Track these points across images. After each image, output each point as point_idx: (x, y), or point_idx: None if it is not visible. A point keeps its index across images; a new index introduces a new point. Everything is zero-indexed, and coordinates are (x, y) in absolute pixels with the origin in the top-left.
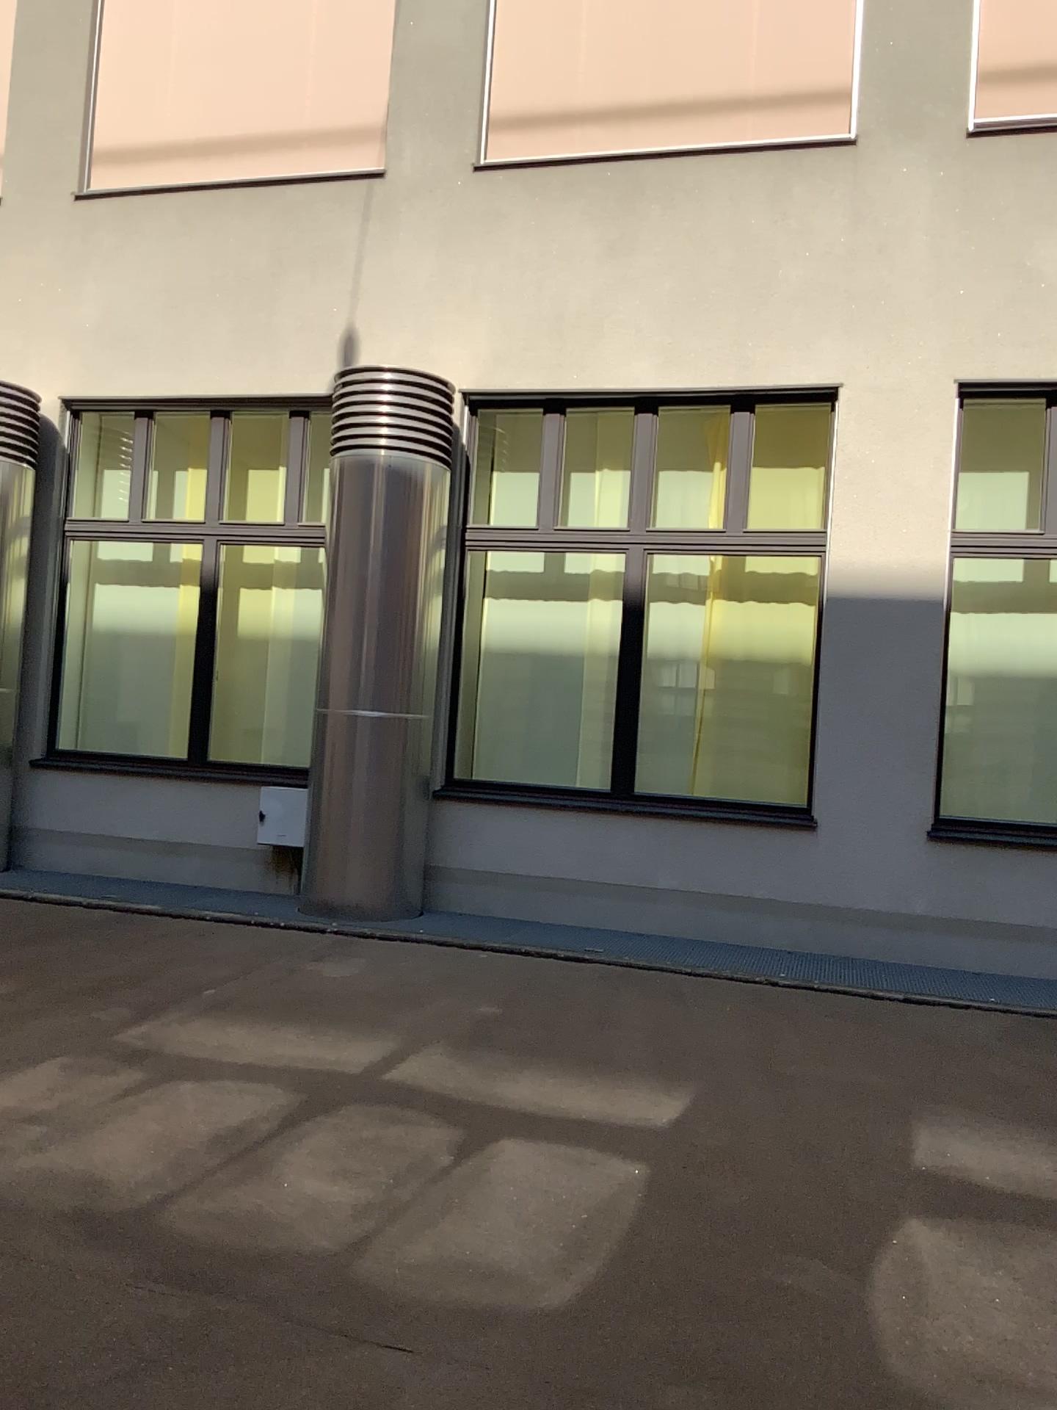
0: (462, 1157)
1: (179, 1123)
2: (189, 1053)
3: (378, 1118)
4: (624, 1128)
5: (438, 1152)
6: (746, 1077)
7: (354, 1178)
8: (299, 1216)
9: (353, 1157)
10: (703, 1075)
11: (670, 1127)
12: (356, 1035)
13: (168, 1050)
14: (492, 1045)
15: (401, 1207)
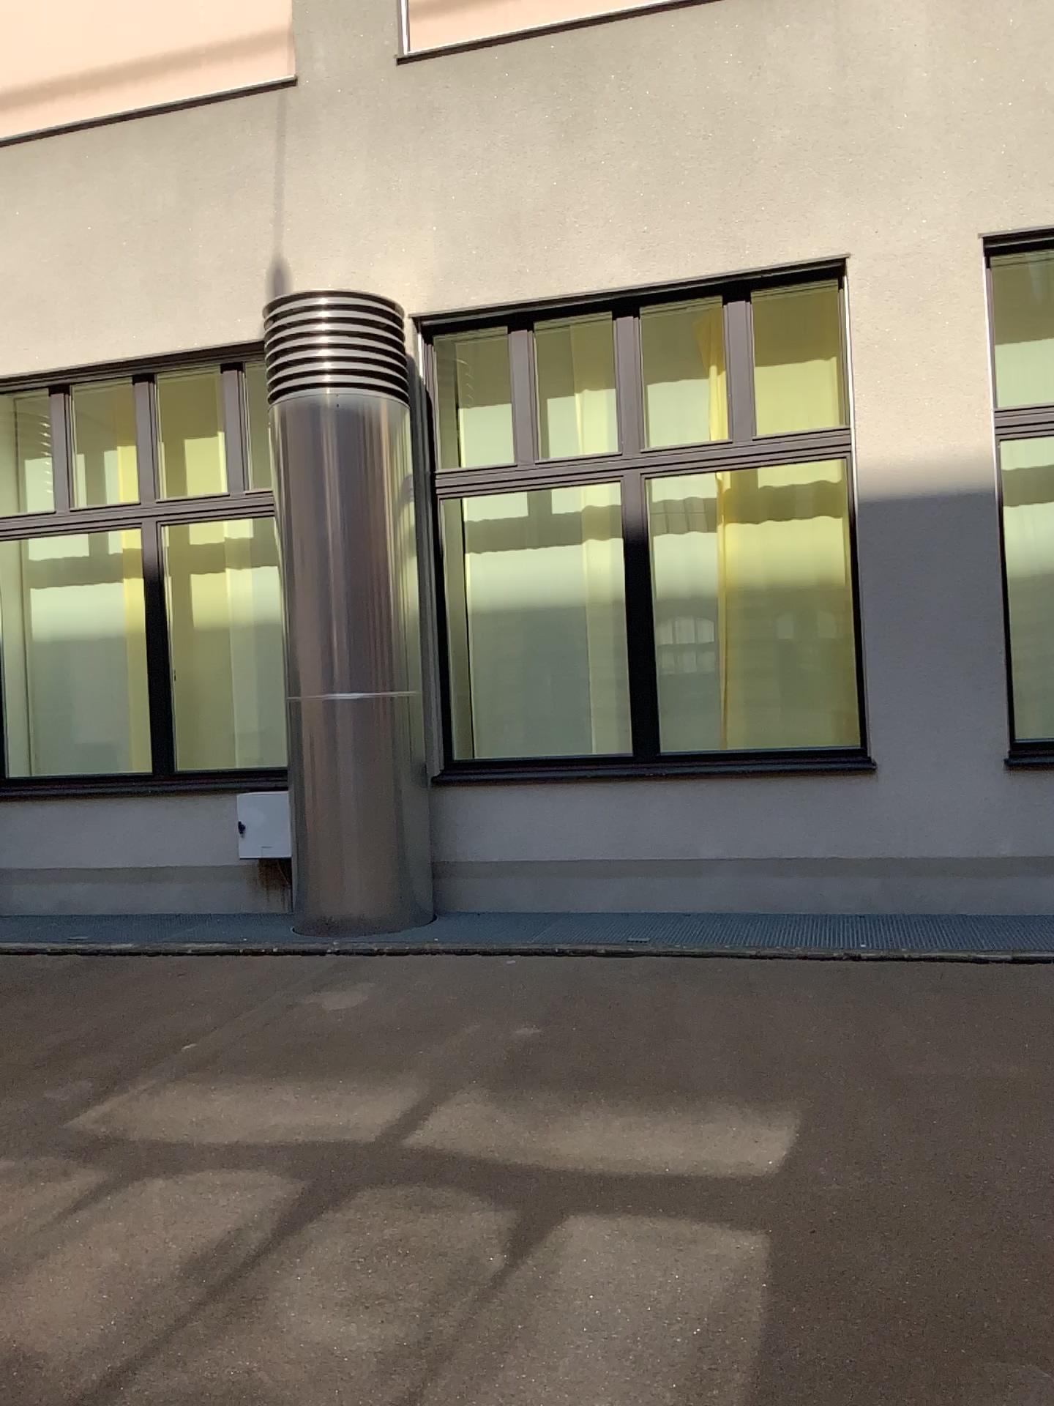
0: (518, 1258)
1: (138, 1249)
2: (156, 1139)
3: (401, 1210)
4: (724, 1183)
5: (485, 1256)
6: (859, 1088)
7: (376, 1316)
8: (300, 1391)
9: (373, 1277)
10: (805, 1091)
11: (781, 1174)
12: (368, 1085)
13: (129, 1139)
14: (536, 1079)
15: (443, 1357)
